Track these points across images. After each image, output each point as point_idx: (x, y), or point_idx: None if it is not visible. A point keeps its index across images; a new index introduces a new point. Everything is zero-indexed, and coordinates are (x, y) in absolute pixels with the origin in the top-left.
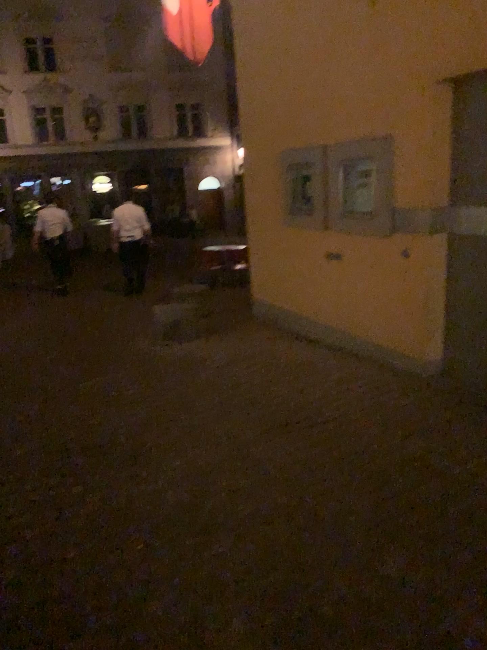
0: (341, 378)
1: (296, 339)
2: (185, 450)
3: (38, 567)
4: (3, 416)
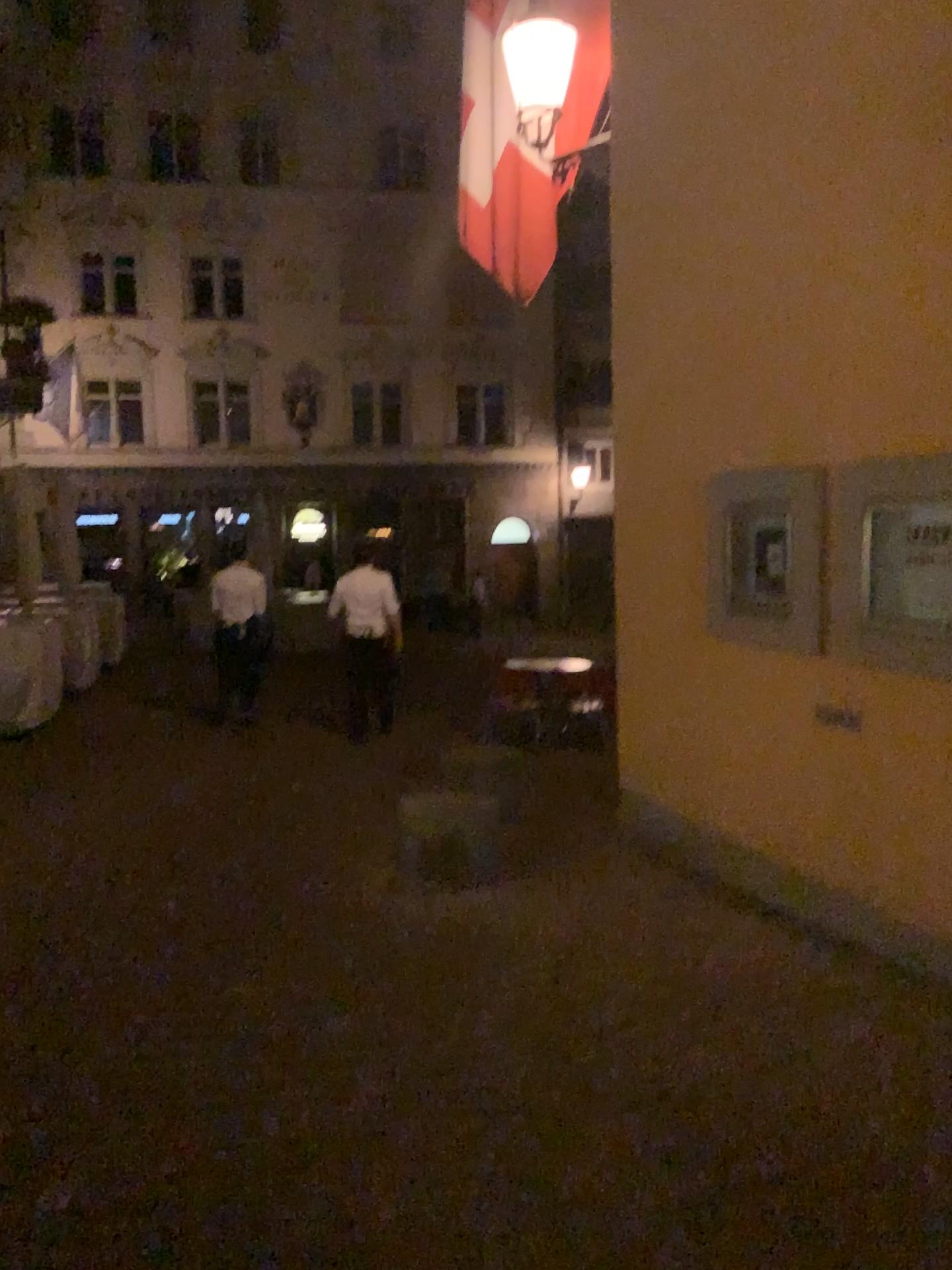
0: (869, 1032)
1: (733, 903)
2: (481, 1242)
3: None
4: (33, 1077)
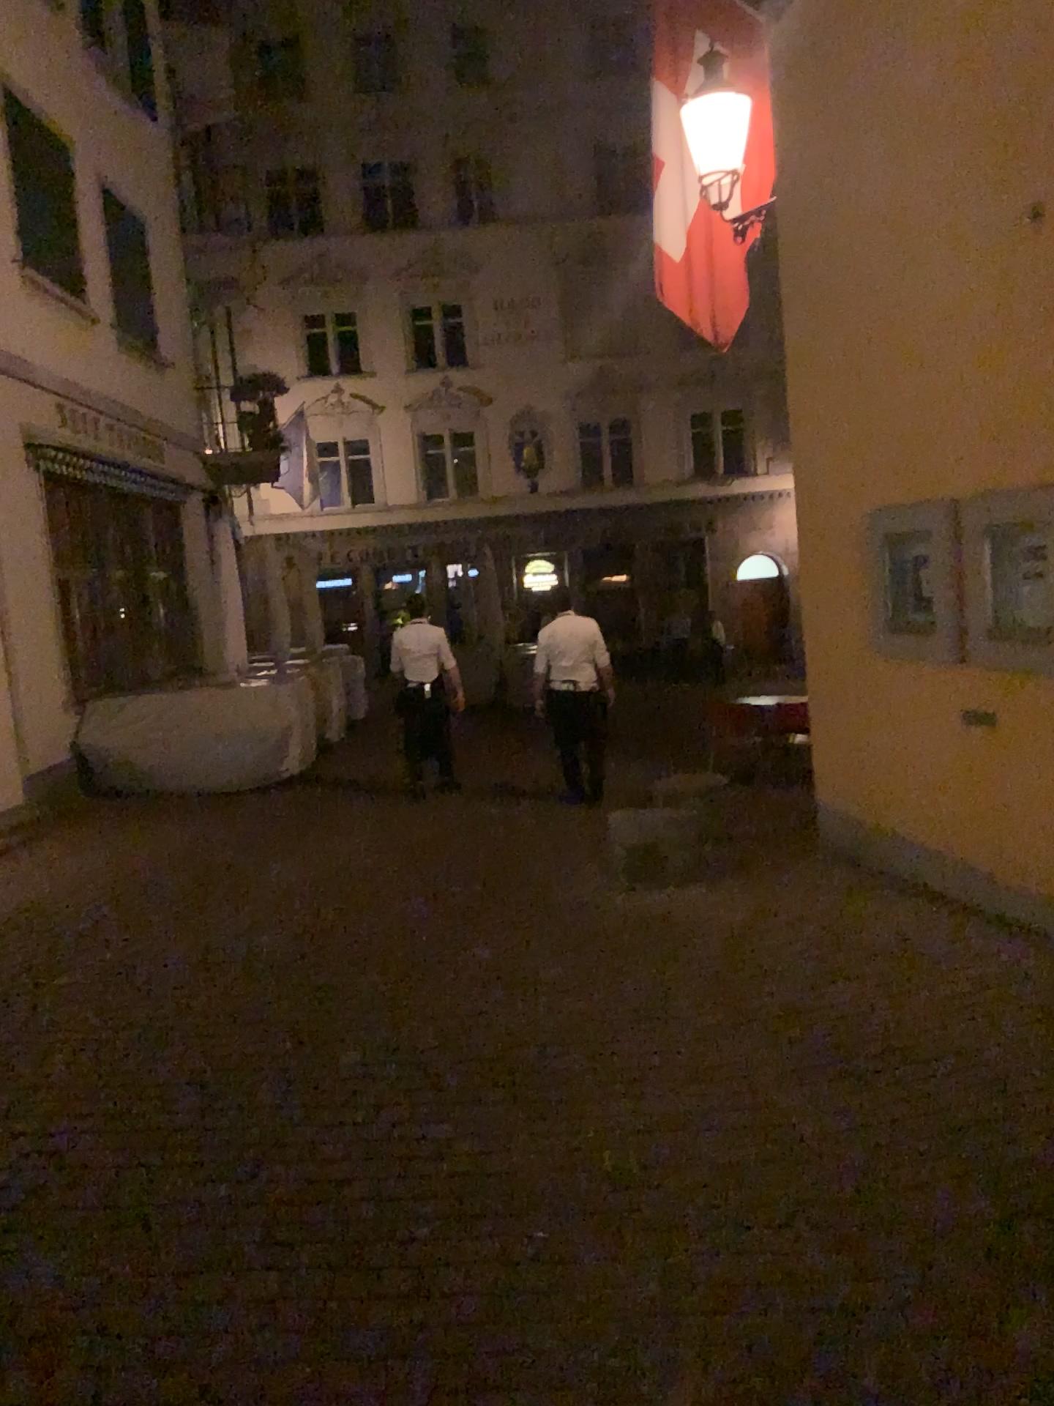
0: (987, 974)
1: (903, 892)
2: (642, 1085)
3: (356, 1247)
4: (322, 1000)
